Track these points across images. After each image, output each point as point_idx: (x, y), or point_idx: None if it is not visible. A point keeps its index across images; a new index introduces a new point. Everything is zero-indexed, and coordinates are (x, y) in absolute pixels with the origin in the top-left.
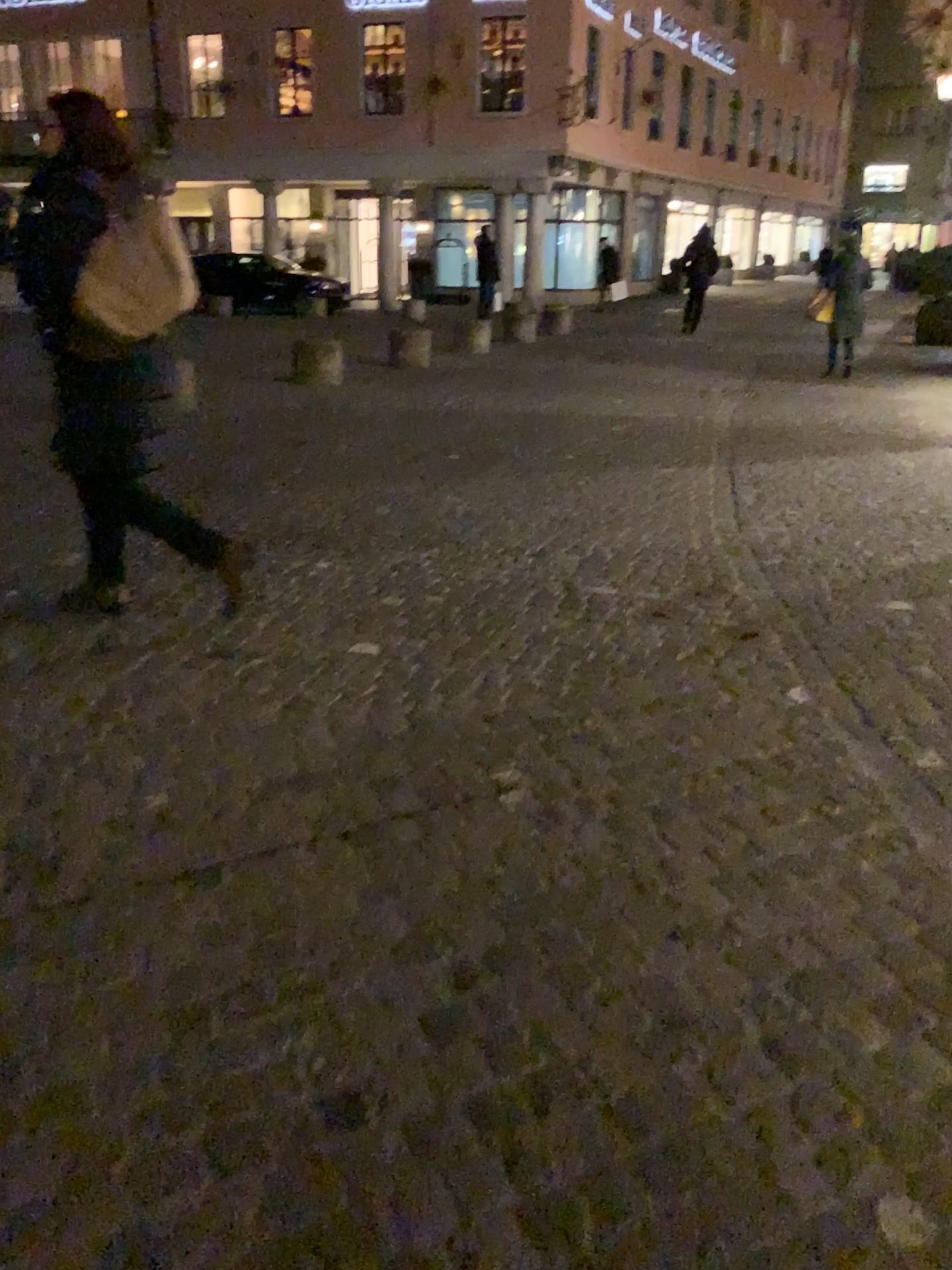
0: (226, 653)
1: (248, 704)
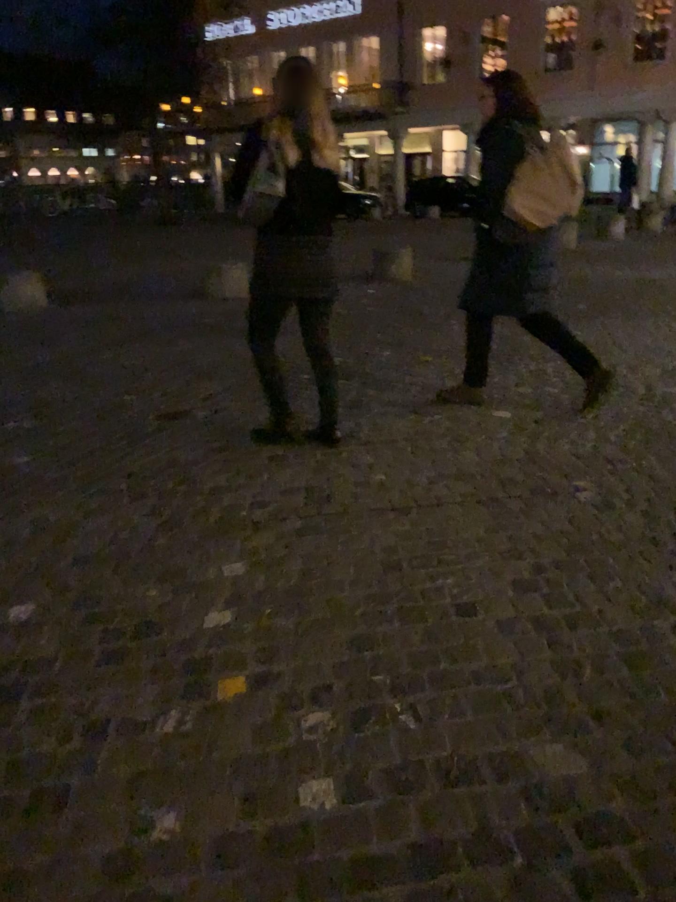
0: (423, 412)
1: (434, 439)
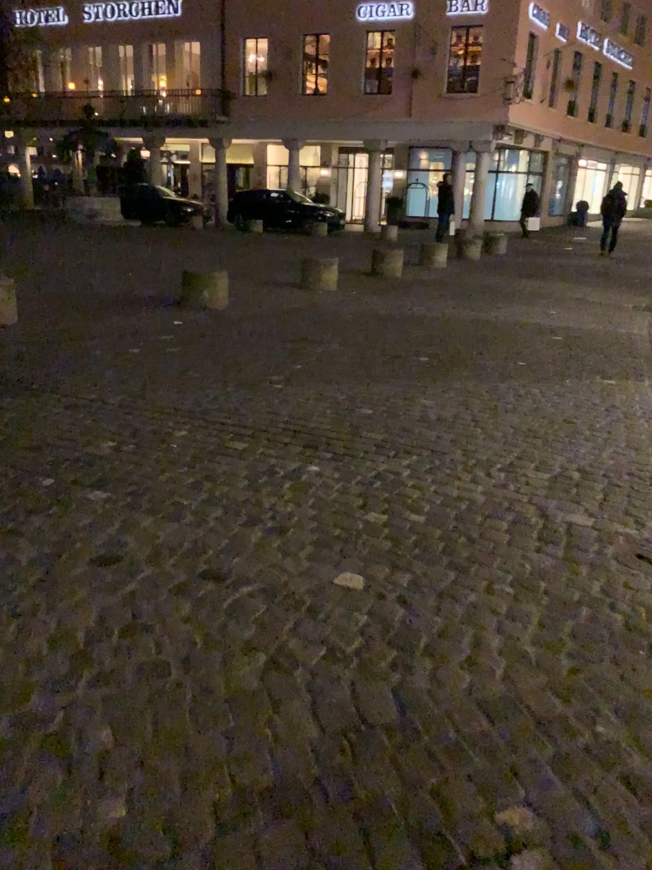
0: (219, 579)
1: (231, 660)
